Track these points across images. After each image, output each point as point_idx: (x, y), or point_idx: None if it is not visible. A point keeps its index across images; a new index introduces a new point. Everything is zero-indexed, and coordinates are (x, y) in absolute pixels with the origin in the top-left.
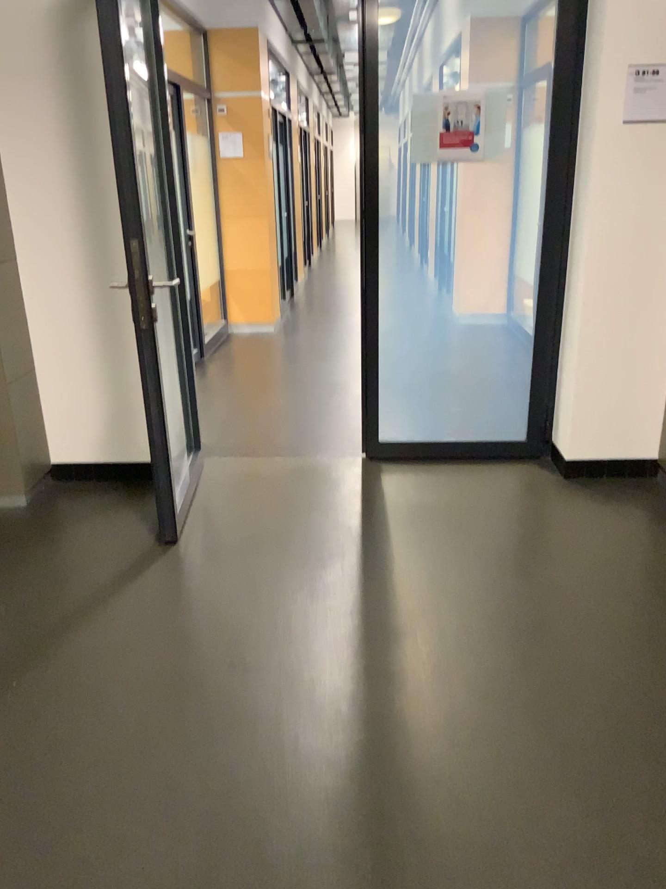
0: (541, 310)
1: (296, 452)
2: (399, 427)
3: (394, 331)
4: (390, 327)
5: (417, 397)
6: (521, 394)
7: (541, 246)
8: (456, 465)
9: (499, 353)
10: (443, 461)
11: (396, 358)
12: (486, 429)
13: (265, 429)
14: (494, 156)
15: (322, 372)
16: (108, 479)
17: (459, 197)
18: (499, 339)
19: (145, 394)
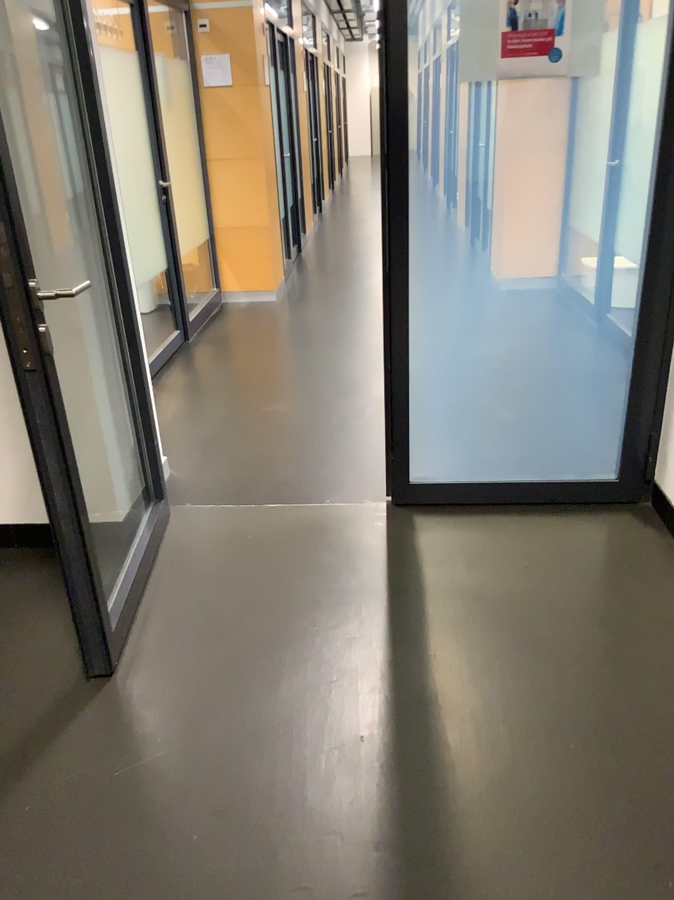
0: (647, 301)
1: (297, 491)
2: (437, 462)
3: (432, 334)
4: (425, 330)
5: (464, 423)
6: (610, 418)
7: (651, 207)
8: (517, 515)
9: (582, 363)
10: (499, 508)
11: (433, 372)
12: (558, 464)
13: (257, 451)
14: (587, 69)
15: (333, 361)
16: (34, 548)
17: (531, 134)
18: (583, 343)
19: (44, 472)
